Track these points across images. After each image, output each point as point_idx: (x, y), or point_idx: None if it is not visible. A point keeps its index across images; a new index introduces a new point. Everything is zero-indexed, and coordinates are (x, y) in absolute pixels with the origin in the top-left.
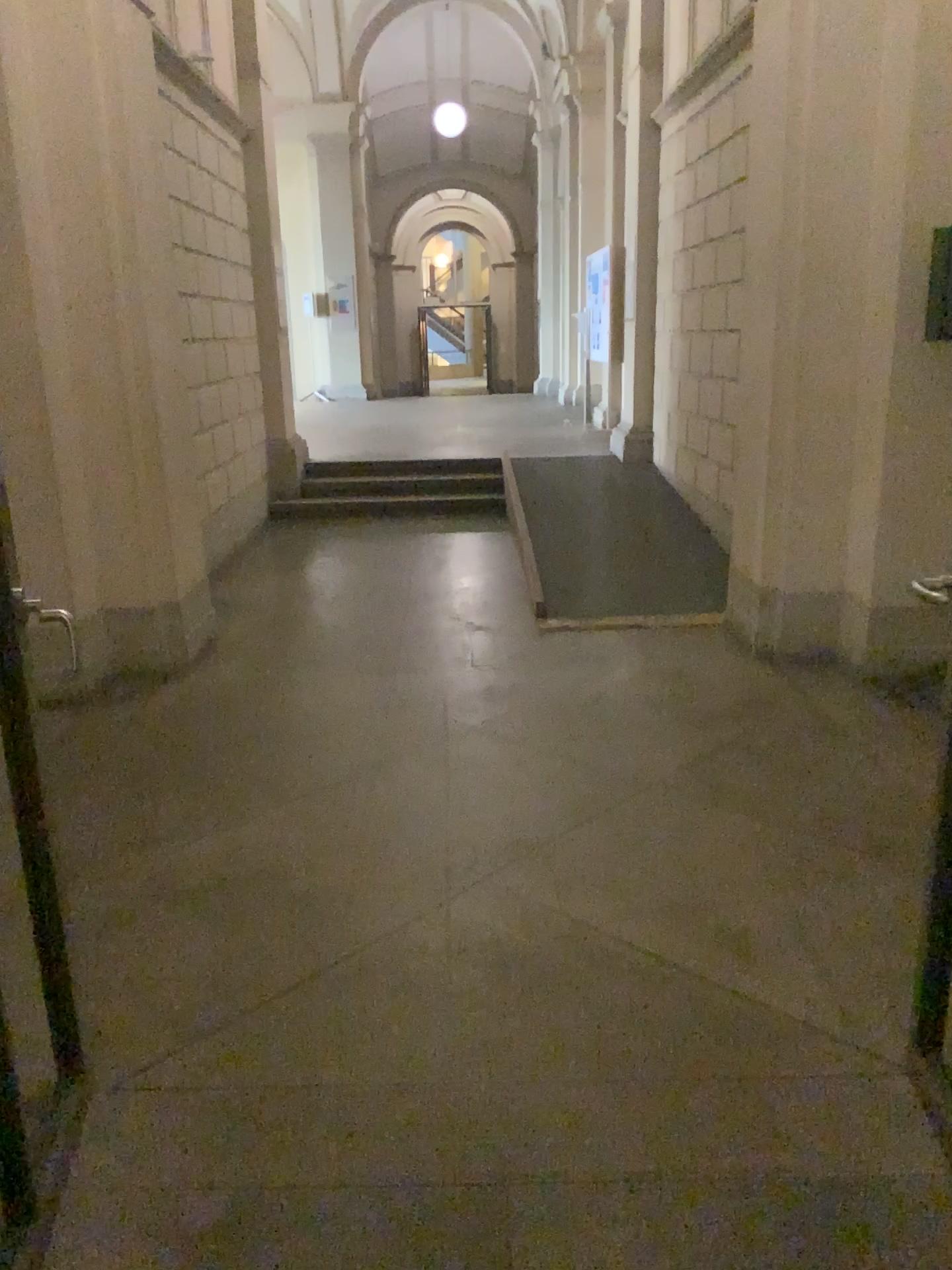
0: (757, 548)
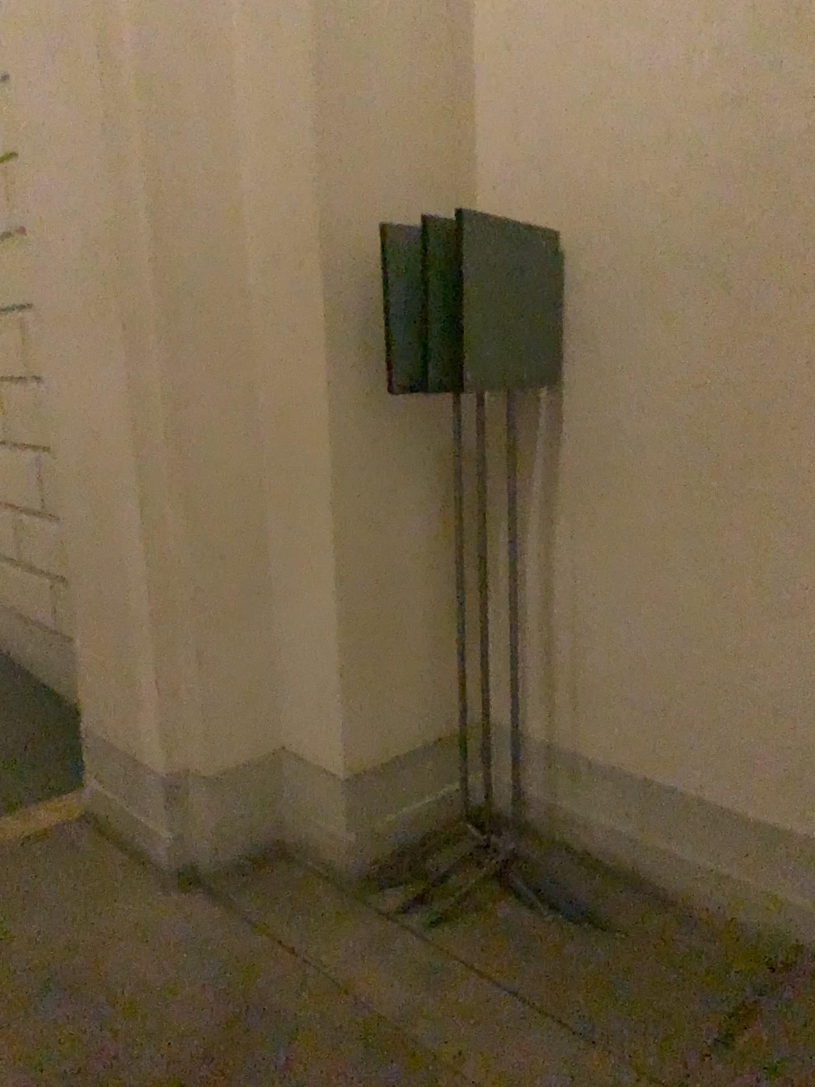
0: (148, 718)
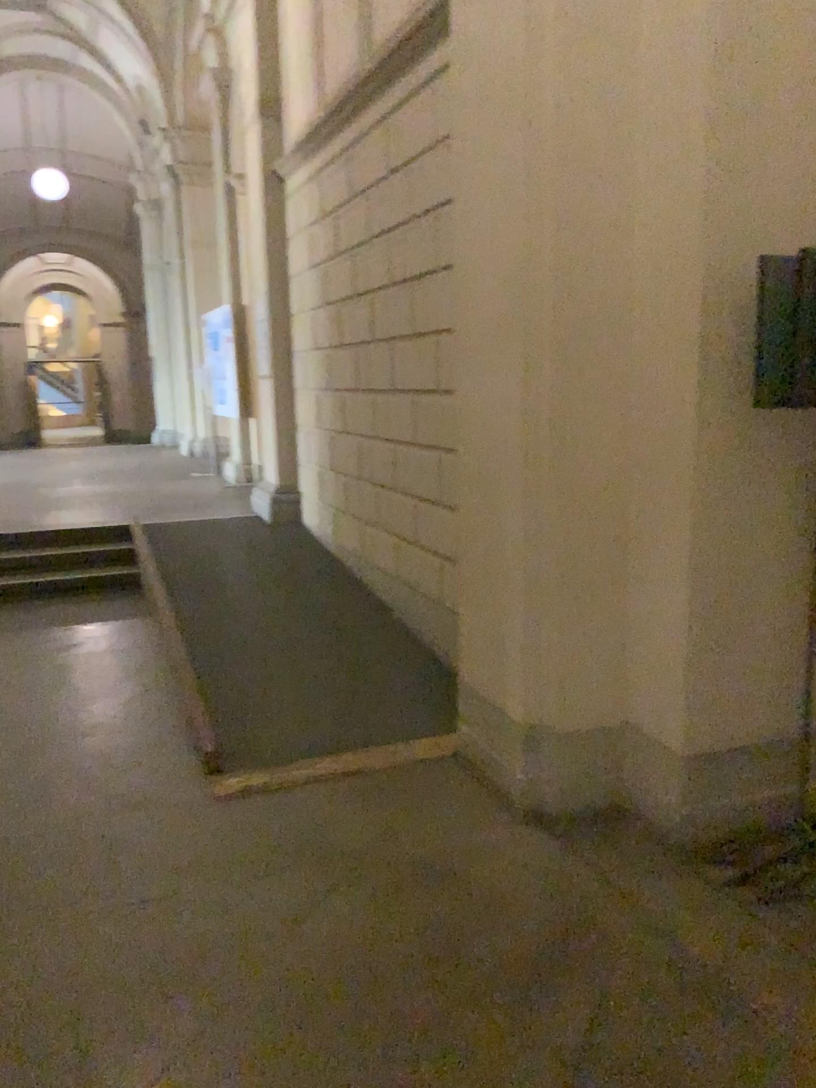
0: (518, 677)
